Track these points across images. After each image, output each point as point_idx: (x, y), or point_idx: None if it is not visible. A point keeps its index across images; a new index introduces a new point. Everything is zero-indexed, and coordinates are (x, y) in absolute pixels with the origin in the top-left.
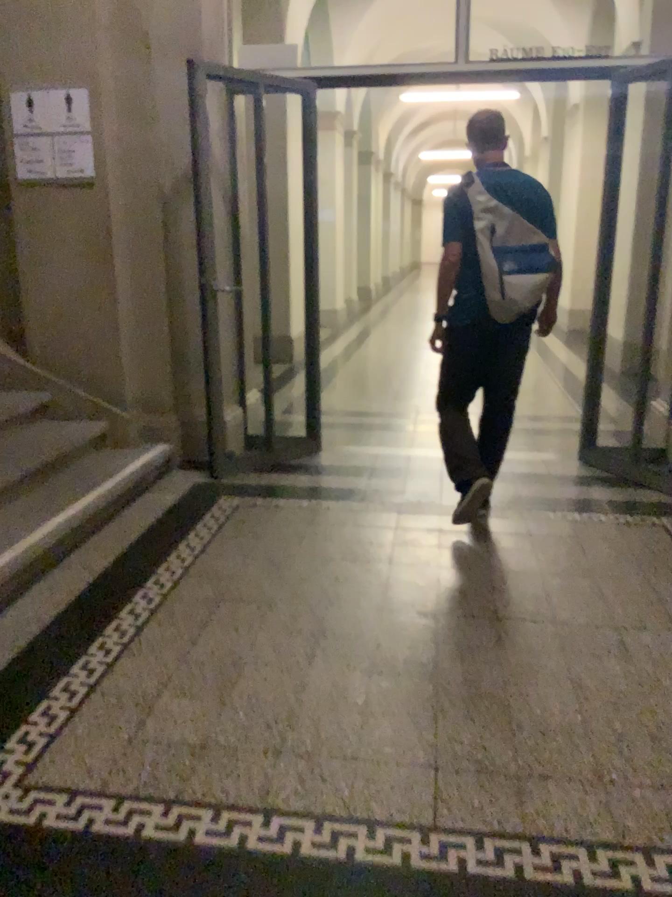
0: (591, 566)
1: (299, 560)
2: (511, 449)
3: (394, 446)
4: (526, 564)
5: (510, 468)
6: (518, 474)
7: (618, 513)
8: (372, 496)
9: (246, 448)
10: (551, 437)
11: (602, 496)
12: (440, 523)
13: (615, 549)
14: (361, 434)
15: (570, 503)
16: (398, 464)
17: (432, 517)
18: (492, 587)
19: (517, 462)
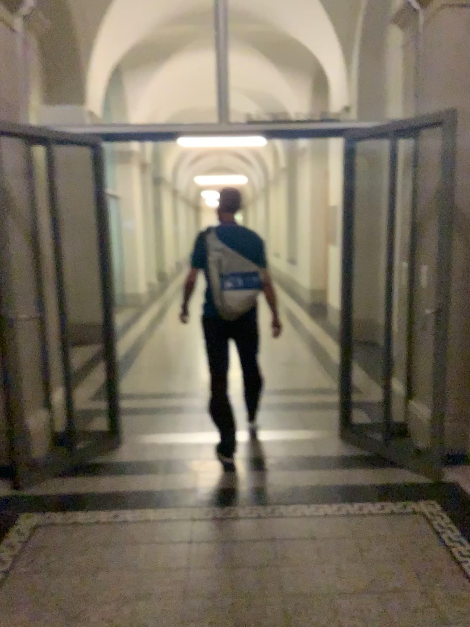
0: (373, 580)
1: (92, 606)
2: (285, 432)
3: (186, 435)
4: (315, 585)
5: (285, 454)
6: (293, 461)
7: (384, 502)
8: (166, 502)
9: (52, 449)
10: (315, 415)
11: (366, 481)
12: (231, 533)
13: (390, 552)
14: (158, 422)
15: (341, 492)
16: (190, 457)
17: (222, 525)
18: (286, 626)
19: (291, 447)
